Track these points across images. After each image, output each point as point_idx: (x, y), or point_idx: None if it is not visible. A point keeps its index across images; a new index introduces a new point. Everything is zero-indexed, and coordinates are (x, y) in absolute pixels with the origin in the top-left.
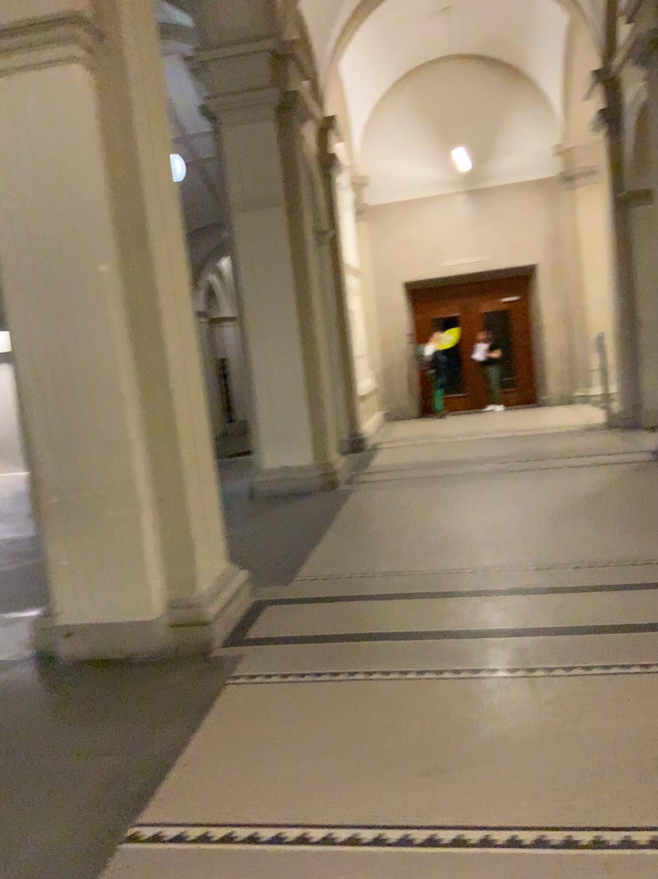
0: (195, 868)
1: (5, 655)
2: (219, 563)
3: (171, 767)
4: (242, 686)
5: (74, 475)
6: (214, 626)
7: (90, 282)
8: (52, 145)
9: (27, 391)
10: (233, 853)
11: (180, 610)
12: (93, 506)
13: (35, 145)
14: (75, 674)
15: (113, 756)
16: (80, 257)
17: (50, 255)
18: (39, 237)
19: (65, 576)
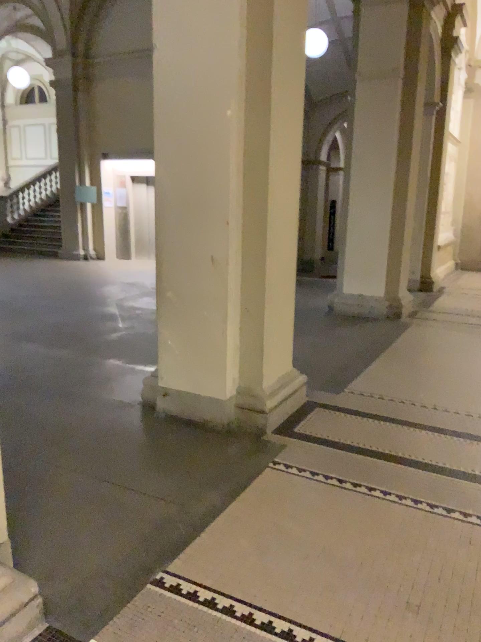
0: (197, 627)
1: (122, 397)
2: (285, 365)
3: (206, 527)
4: (279, 471)
5: (184, 277)
6: (270, 416)
7: (218, 123)
8: (205, 3)
9: (161, 206)
10: (230, 625)
11: (247, 397)
12: (195, 304)
13: (192, 3)
14: (163, 426)
15: (168, 502)
16: (213, 102)
17: (191, 98)
18: (185, 83)
19: (168, 352)
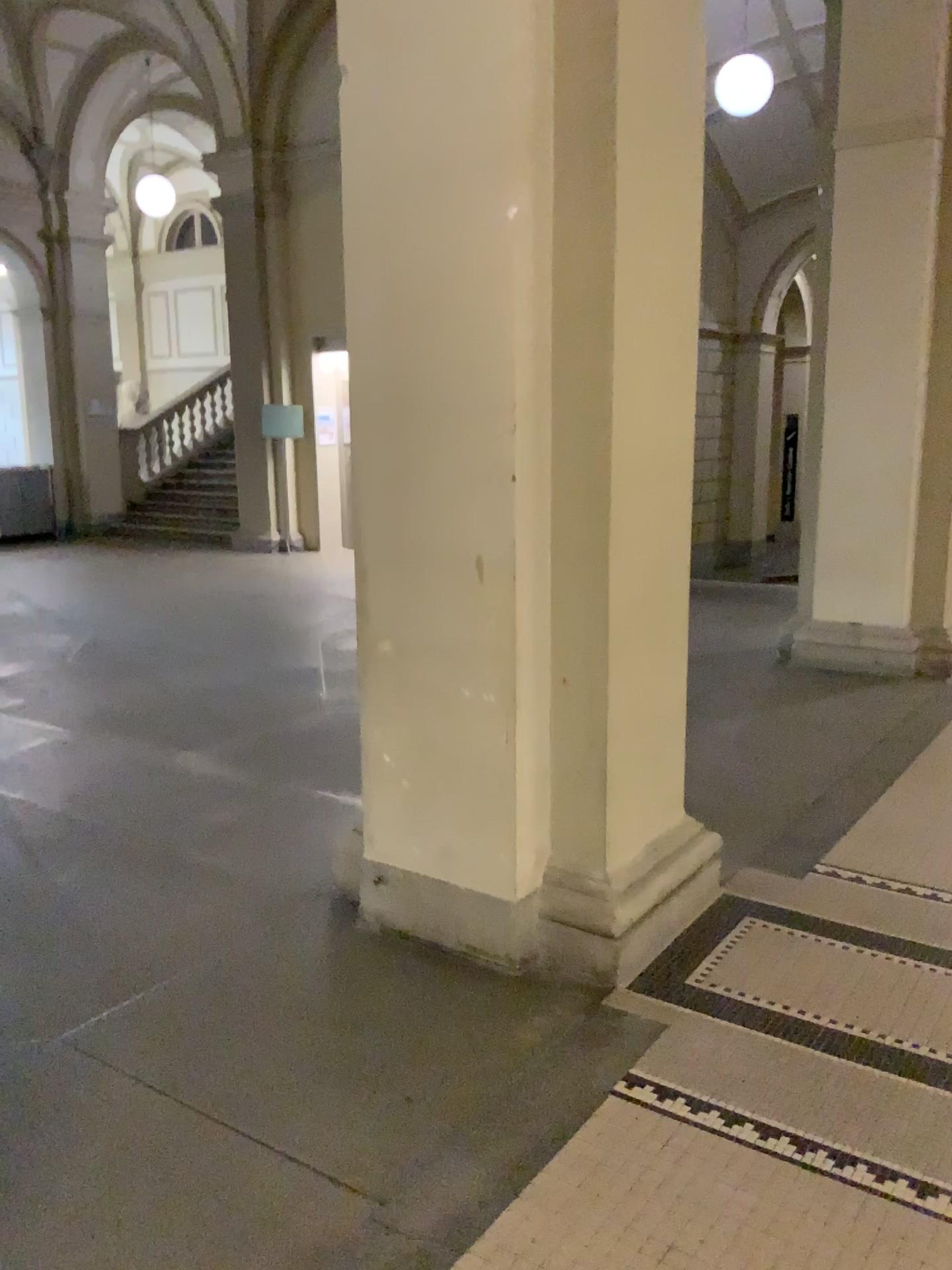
0: None
1: (289, 879)
2: (664, 814)
3: None
4: (640, 1107)
5: (416, 609)
6: (625, 944)
7: (486, 238)
8: None
9: (362, 442)
10: None
11: (570, 893)
12: (441, 673)
13: None
14: (370, 958)
15: (346, 1195)
16: (473, 188)
17: (423, 182)
18: (409, 147)
19: (383, 782)
